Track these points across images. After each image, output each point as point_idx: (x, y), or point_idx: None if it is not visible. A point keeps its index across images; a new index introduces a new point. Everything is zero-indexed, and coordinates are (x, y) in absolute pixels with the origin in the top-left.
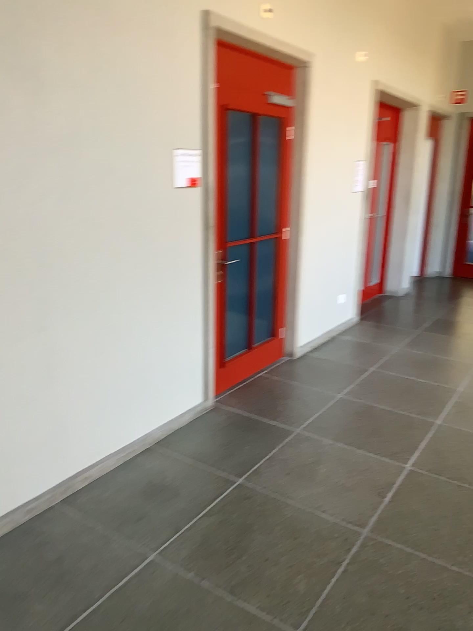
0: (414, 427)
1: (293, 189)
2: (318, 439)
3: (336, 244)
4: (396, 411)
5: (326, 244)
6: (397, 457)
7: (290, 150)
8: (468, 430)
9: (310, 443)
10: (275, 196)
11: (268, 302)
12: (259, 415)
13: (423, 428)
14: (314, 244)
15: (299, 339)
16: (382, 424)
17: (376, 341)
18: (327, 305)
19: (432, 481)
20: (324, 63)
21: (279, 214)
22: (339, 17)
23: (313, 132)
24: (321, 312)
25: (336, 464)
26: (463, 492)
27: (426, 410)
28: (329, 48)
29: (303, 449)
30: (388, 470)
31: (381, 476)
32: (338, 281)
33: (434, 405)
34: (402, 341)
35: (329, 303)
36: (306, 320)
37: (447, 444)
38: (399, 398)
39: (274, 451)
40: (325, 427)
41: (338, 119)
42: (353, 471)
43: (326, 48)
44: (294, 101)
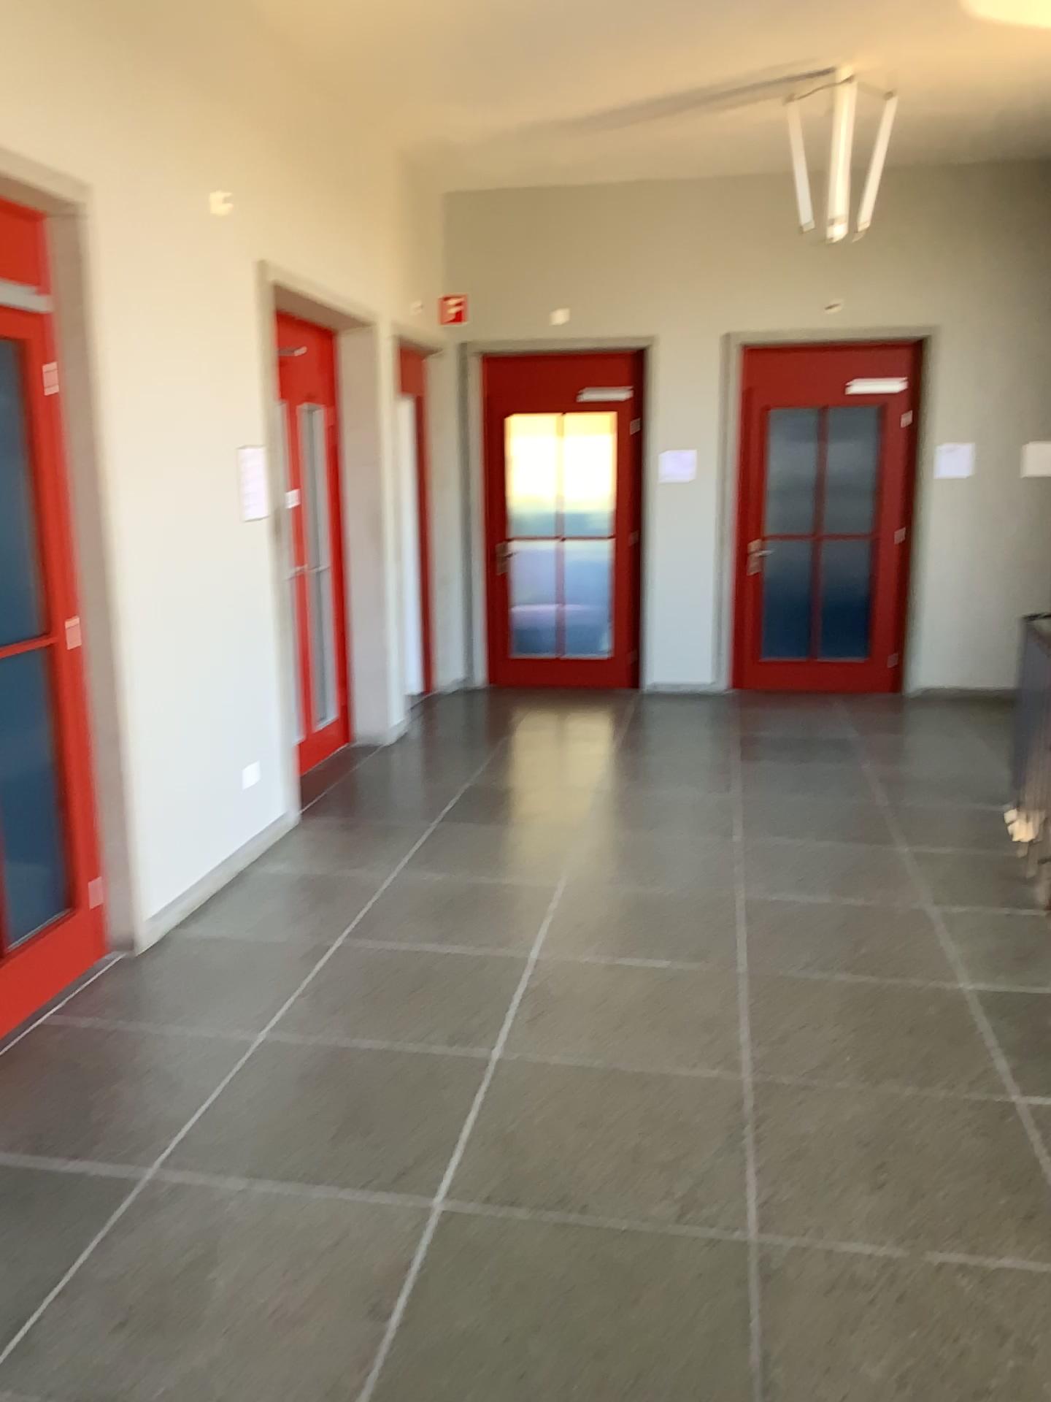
0: (444, 1084)
1: (81, 519)
2: (205, 1183)
3: (216, 647)
4: (399, 1049)
5: (189, 651)
6: (411, 1182)
7: (59, 423)
8: (564, 1062)
9: (184, 1204)
10: (29, 540)
11: (45, 819)
12: (36, 1147)
13: (464, 1082)
14: (156, 655)
15: (145, 898)
16: (369, 1094)
17: (341, 866)
18: (210, 800)
19: (498, 1228)
20: (123, 210)
21: (49, 587)
22: (150, 102)
23: (117, 378)
24: (198, 819)
25: (256, 1249)
26: (572, 1238)
27: (468, 1030)
28: (133, 175)
29: (164, 1228)
30: (392, 1229)
31: (376, 1253)
32: (234, 737)
33: (485, 1012)
34: (401, 858)
35: (216, 795)
36: (159, 847)
37: (523, 1114)
38: (404, 1011)
39: (76, 1258)
40: (223, 1140)
41: (181, 348)
42: (301, 1260)
43: (124, 174)
44: (52, 298)
